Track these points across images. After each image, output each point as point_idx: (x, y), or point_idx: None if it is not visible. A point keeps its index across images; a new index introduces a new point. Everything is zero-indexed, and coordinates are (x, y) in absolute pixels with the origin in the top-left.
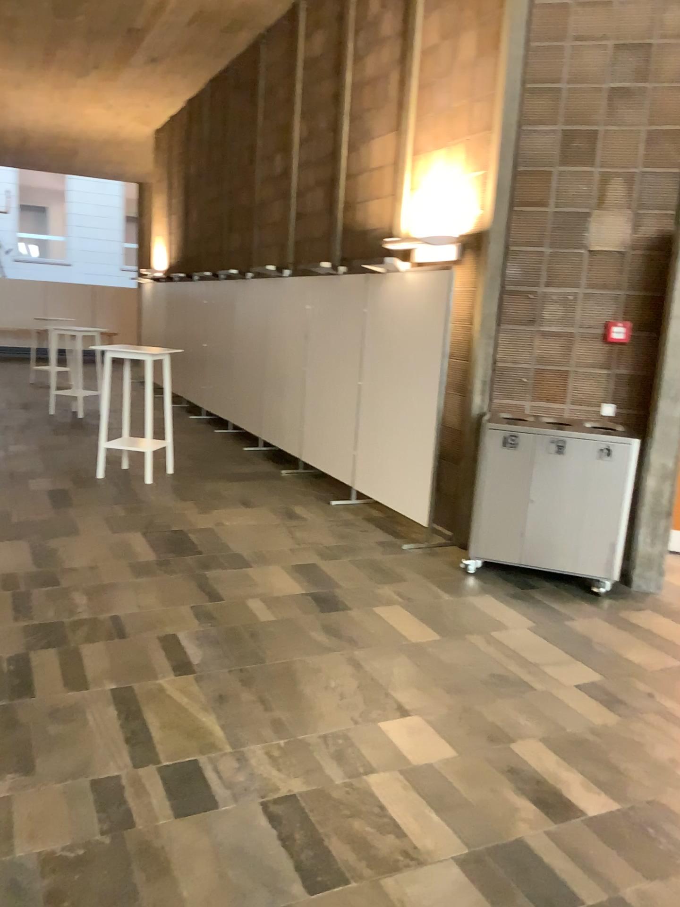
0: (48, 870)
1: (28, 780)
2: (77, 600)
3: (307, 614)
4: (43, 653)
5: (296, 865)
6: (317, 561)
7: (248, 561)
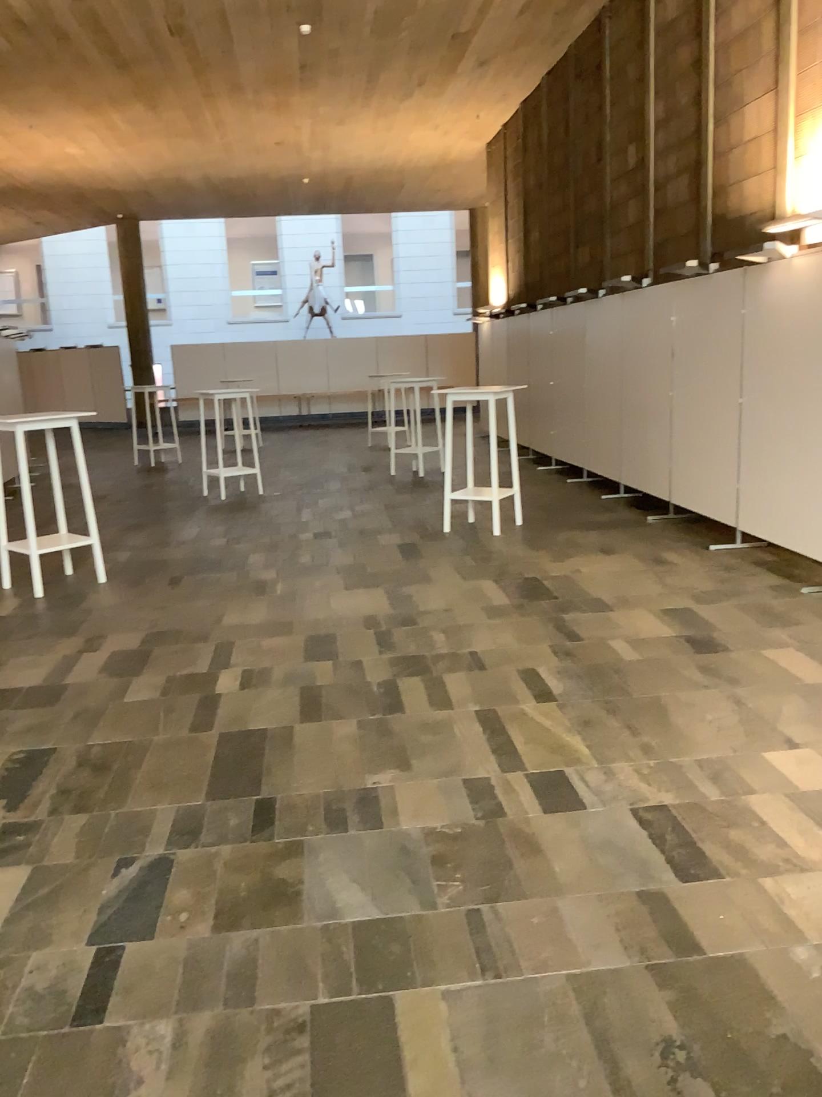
0: (432, 838)
1: (407, 776)
2: (436, 638)
3: (680, 652)
4: (409, 680)
5: (666, 856)
6: (692, 604)
7: (612, 604)
